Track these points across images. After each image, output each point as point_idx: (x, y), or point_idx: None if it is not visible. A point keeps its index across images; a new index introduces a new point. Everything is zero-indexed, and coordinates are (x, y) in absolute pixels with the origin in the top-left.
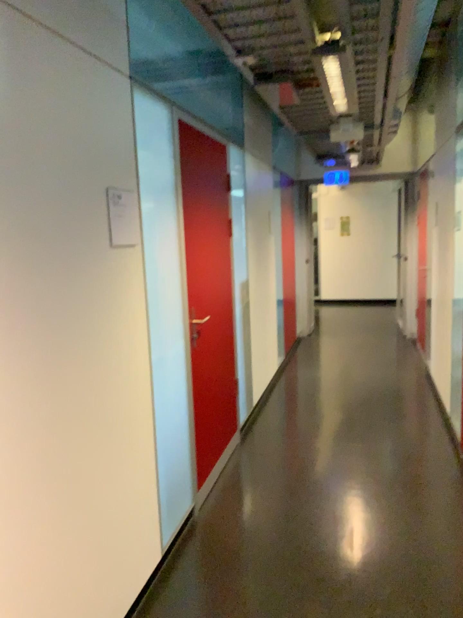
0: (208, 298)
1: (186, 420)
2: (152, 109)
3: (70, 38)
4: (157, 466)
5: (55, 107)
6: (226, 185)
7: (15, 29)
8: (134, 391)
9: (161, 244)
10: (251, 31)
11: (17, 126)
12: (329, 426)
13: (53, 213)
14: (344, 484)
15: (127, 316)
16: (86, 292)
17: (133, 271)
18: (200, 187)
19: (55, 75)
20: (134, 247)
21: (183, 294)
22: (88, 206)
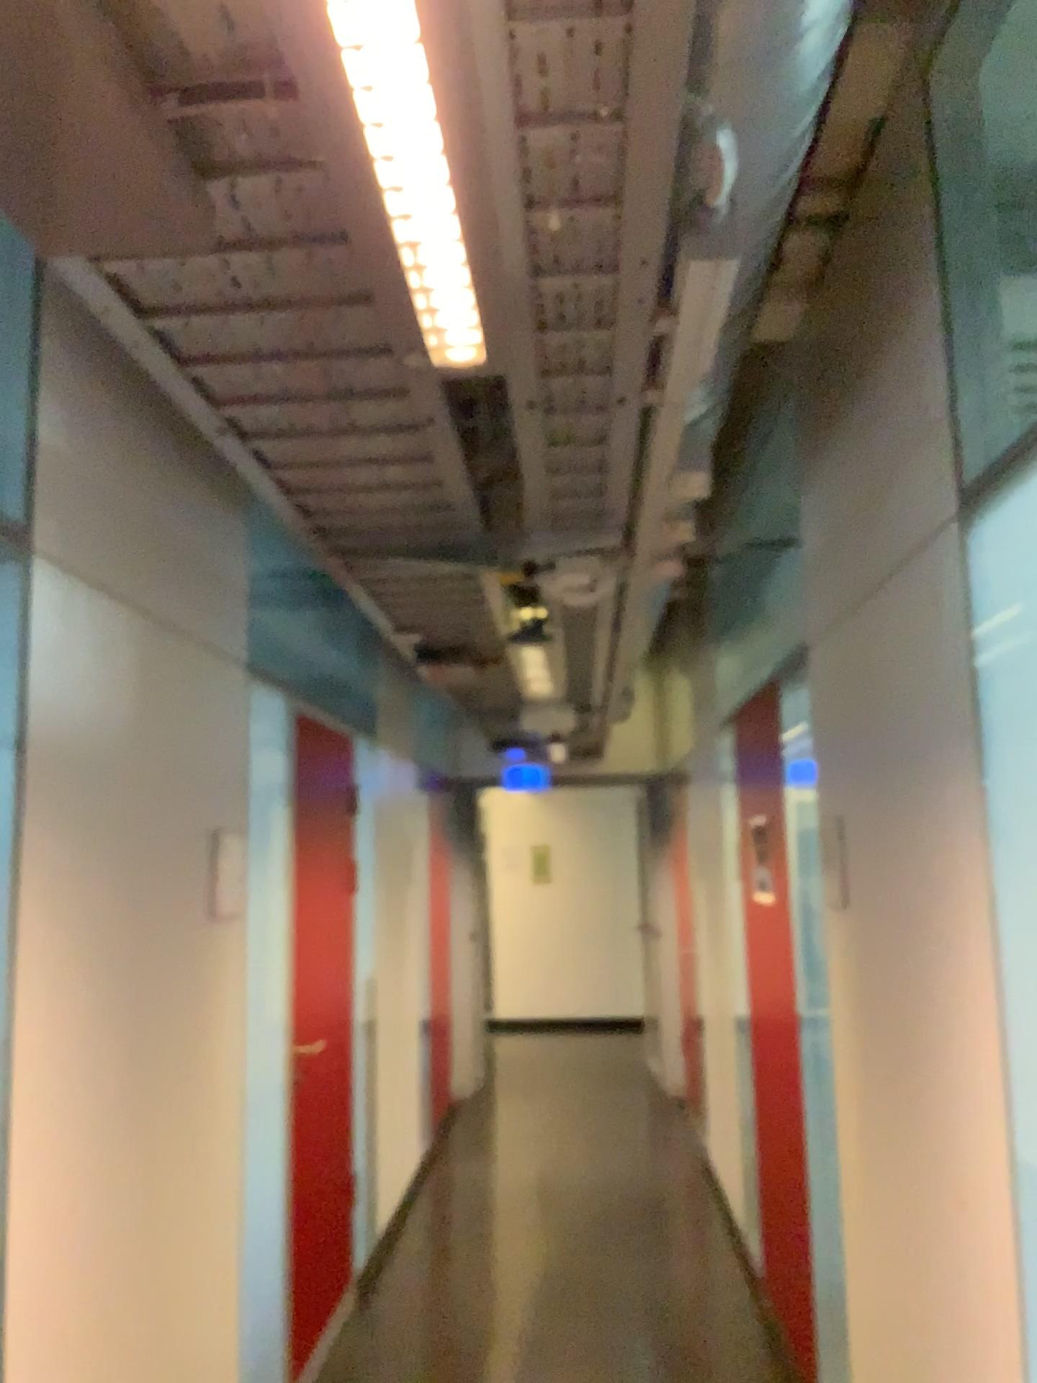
0: (319, 1008)
1: (281, 1238)
2: (266, 705)
3: (194, 634)
4: (242, 1316)
5: (175, 730)
6: (350, 807)
7: (152, 643)
8: (223, 1165)
9: (265, 913)
10: (423, 610)
11: (142, 763)
12: (527, 1267)
13: (163, 876)
14: (560, 1365)
15: (222, 1034)
16: (184, 992)
17: (232, 960)
18: (316, 815)
19: (178, 688)
20: (236, 921)
21: (287, 999)
22: (195, 861)
